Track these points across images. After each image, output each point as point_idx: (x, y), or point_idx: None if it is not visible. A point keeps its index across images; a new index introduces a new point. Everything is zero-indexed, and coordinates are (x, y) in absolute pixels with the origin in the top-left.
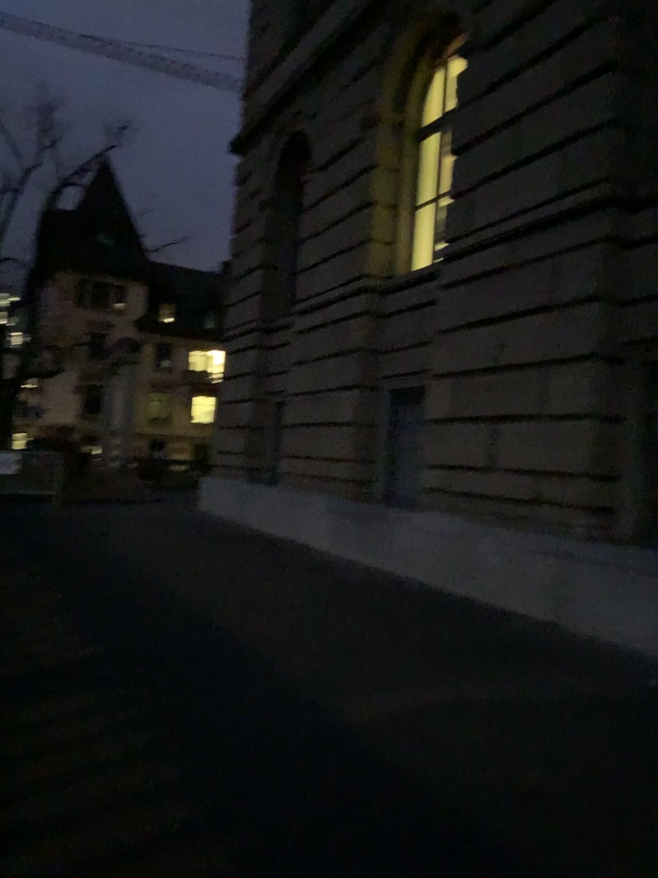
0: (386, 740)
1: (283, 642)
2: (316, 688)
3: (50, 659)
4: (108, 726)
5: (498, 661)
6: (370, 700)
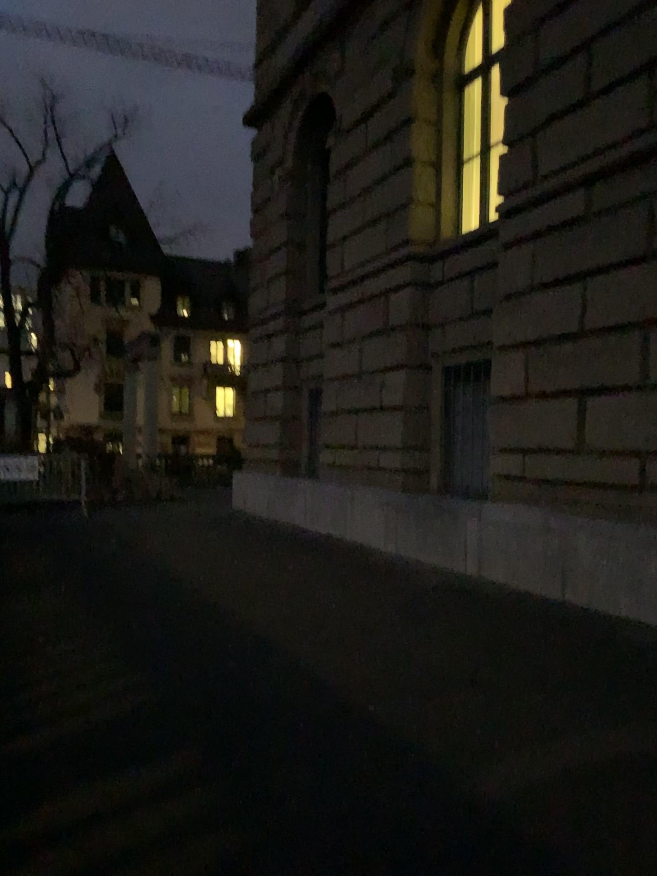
0: (546, 838)
1: (365, 678)
2: (424, 748)
3: (83, 718)
4: (166, 829)
5: (639, 693)
6: (501, 767)
